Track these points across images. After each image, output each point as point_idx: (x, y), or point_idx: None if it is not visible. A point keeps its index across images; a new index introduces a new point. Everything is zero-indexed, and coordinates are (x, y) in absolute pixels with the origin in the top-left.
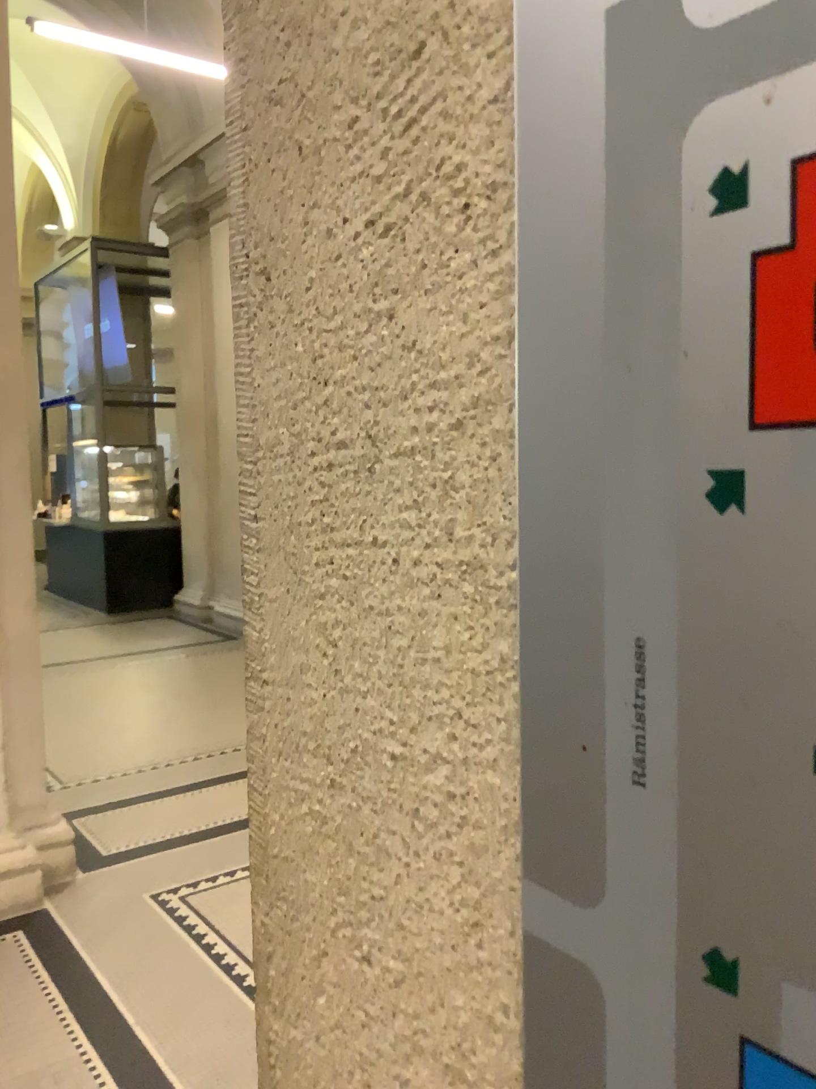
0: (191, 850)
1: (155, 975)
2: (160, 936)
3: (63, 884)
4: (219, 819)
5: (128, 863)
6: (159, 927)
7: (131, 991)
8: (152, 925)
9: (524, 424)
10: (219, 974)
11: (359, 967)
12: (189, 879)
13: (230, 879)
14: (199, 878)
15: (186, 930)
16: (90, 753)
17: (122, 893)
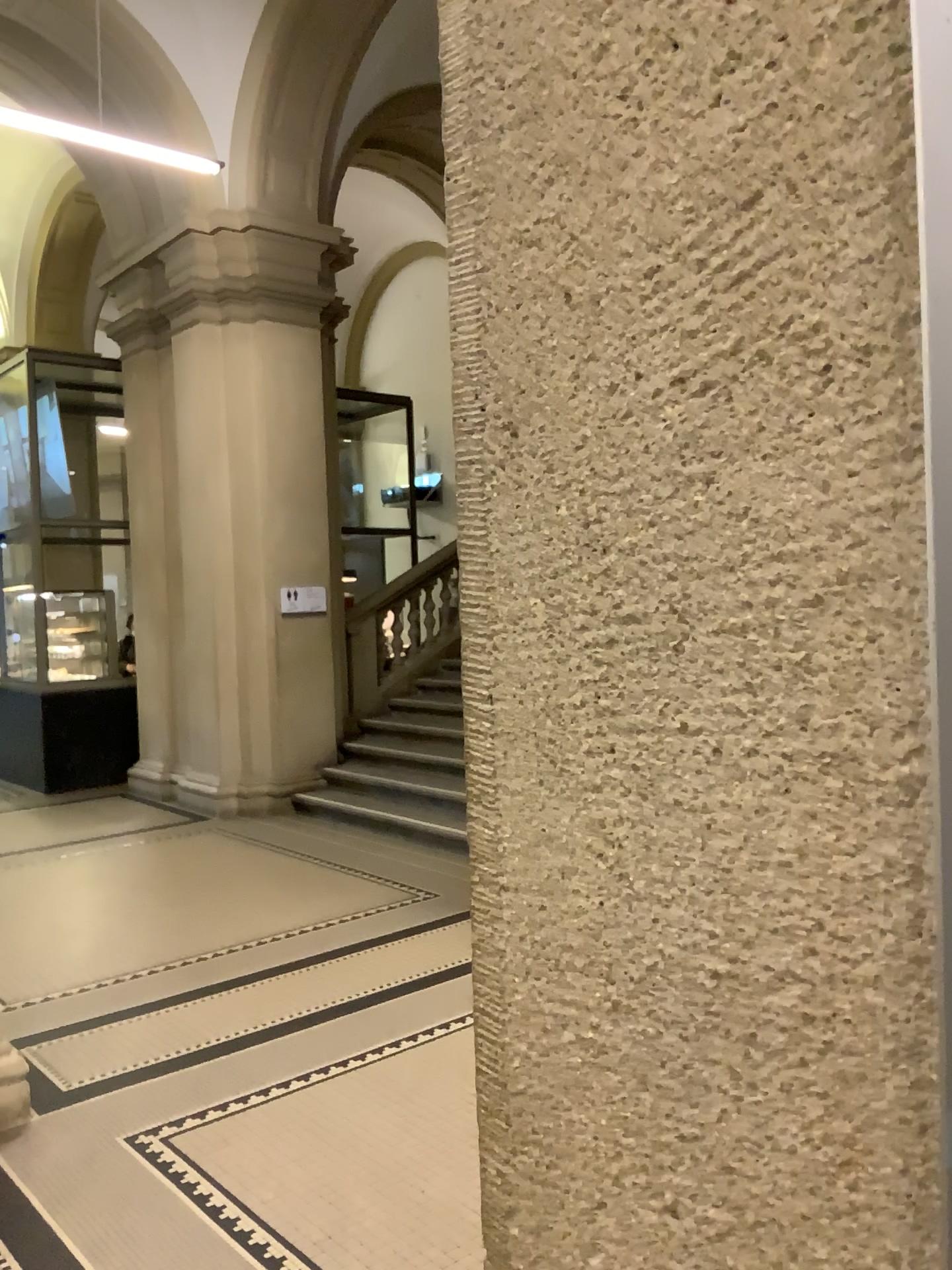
0: (172, 1080)
1: (138, 1240)
2: (141, 1191)
3: (15, 1132)
4: (204, 1040)
5: (93, 1102)
6: (140, 1180)
7: (110, 1263)
8: (129, 1178)
9: (941, 609)
10: (217, 1235)
11: (664, 1220)
12: (171, 1117)
13: (221, 1114)
14: (183, 1115)
15: (172, 1182)
16: (38, 966)
17: (89, 1139)
